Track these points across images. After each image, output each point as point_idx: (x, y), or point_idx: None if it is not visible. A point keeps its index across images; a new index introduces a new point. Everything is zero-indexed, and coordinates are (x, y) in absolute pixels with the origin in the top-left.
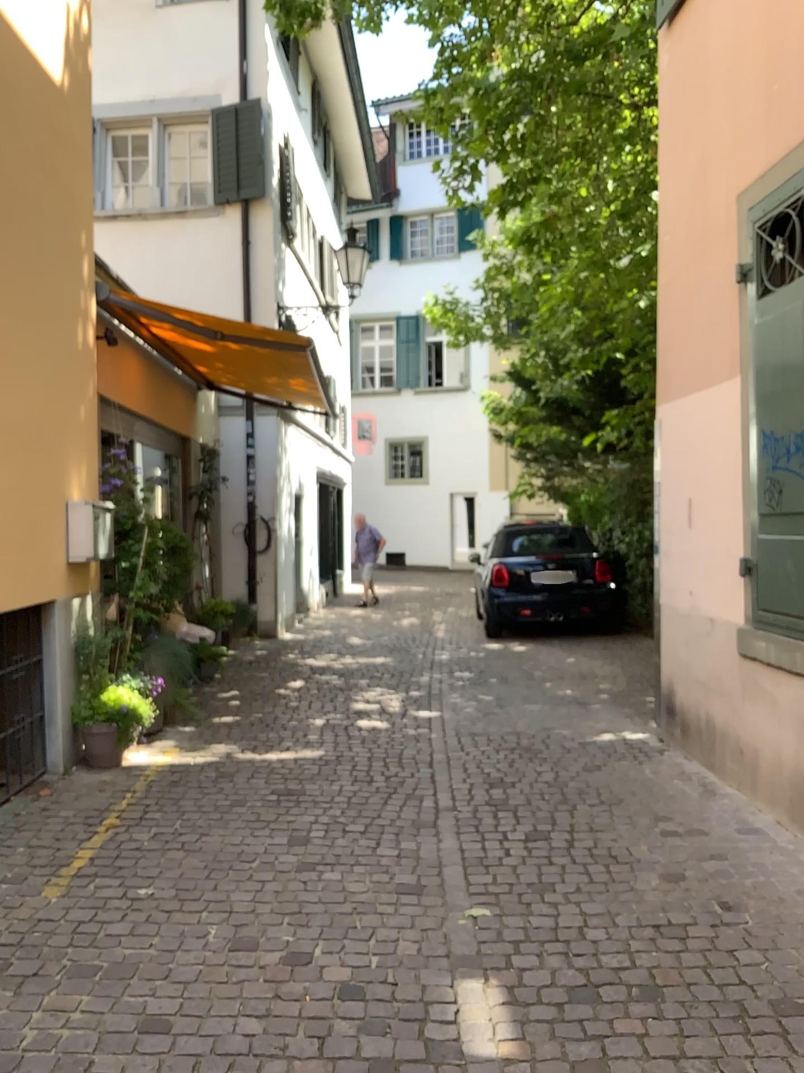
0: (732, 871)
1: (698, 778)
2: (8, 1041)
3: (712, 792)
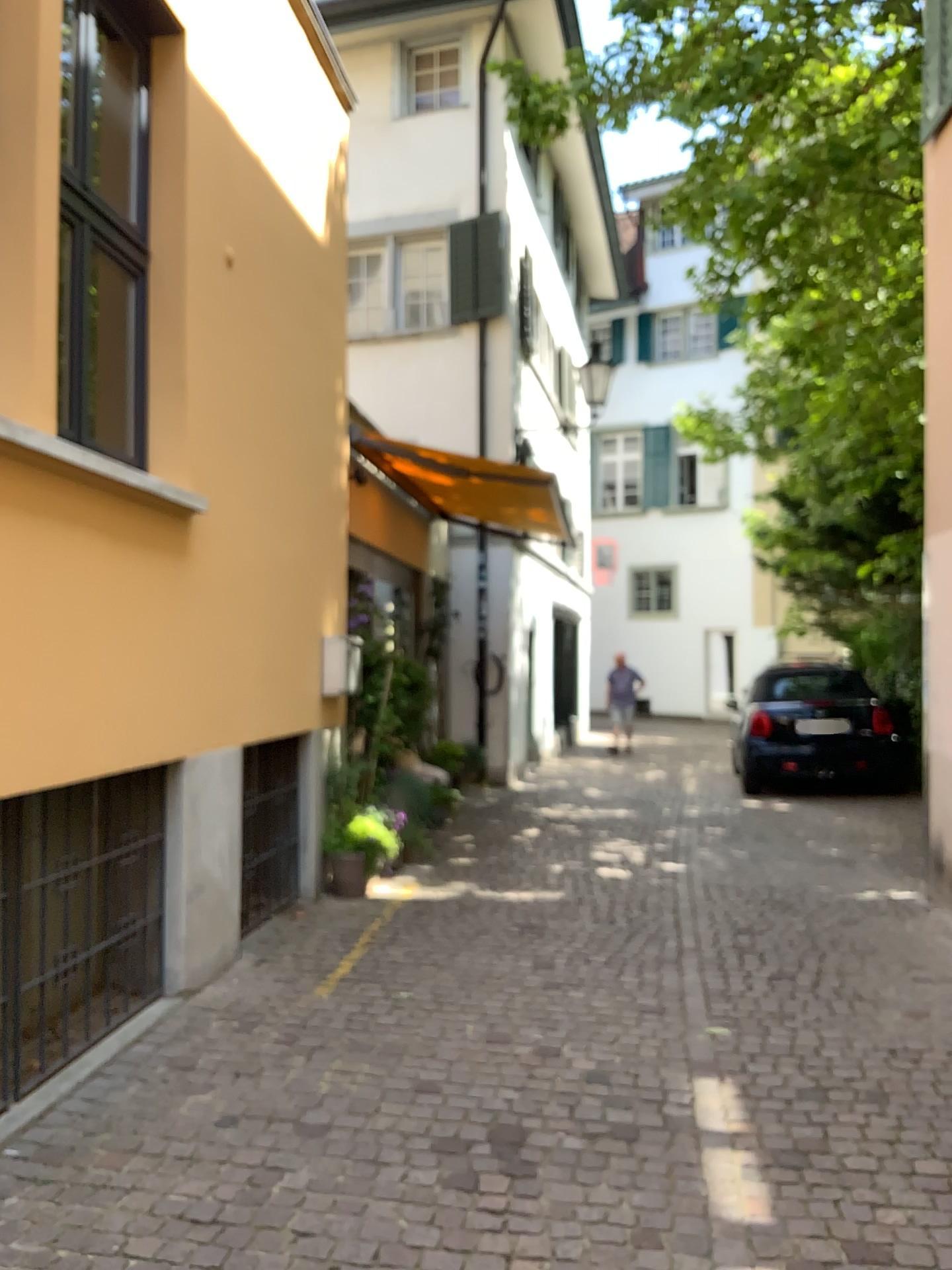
0: None
1: None
2: (312, 1083)
3: None
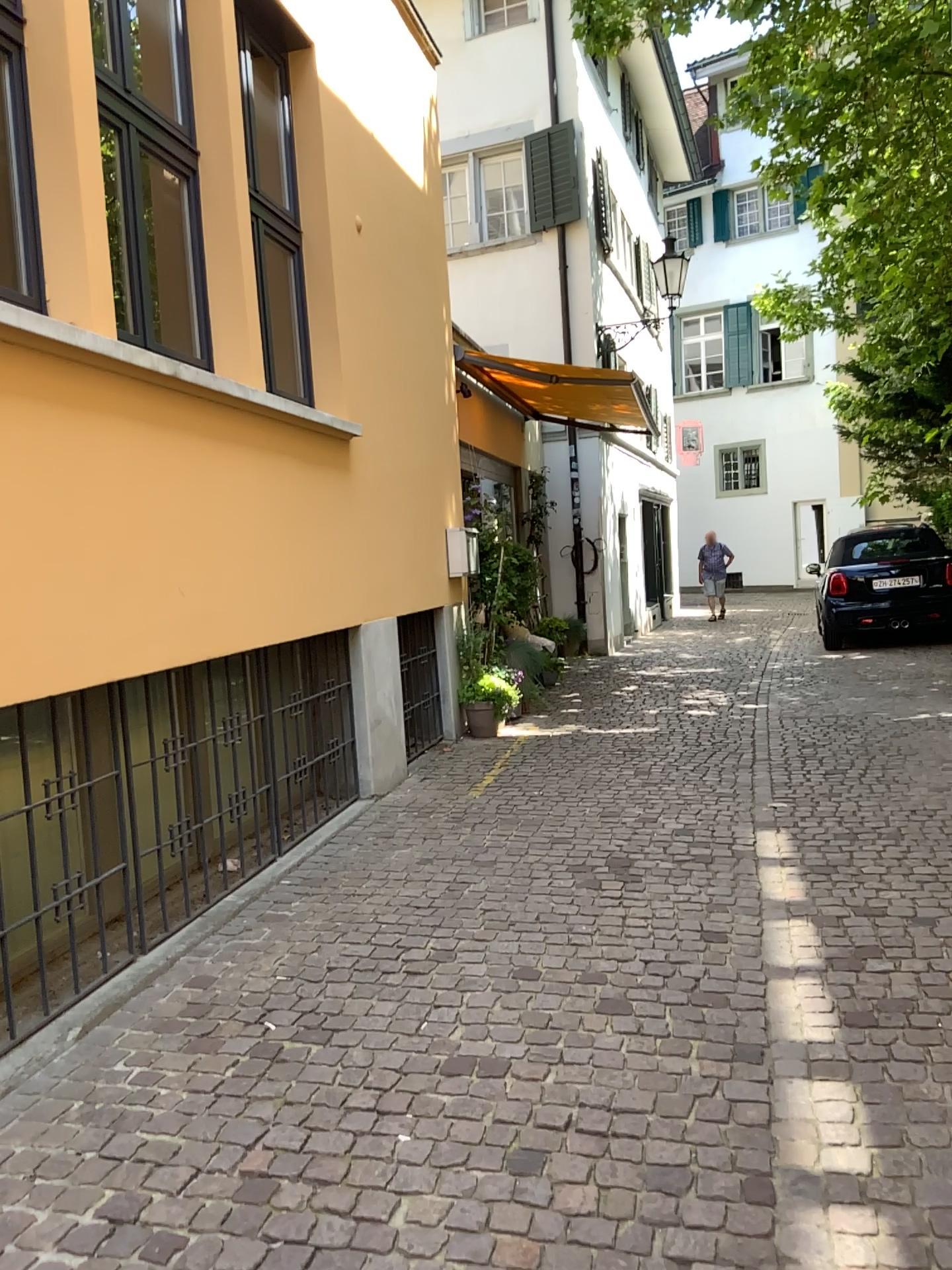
0: None
1: None
2: (478, 843)
3: None
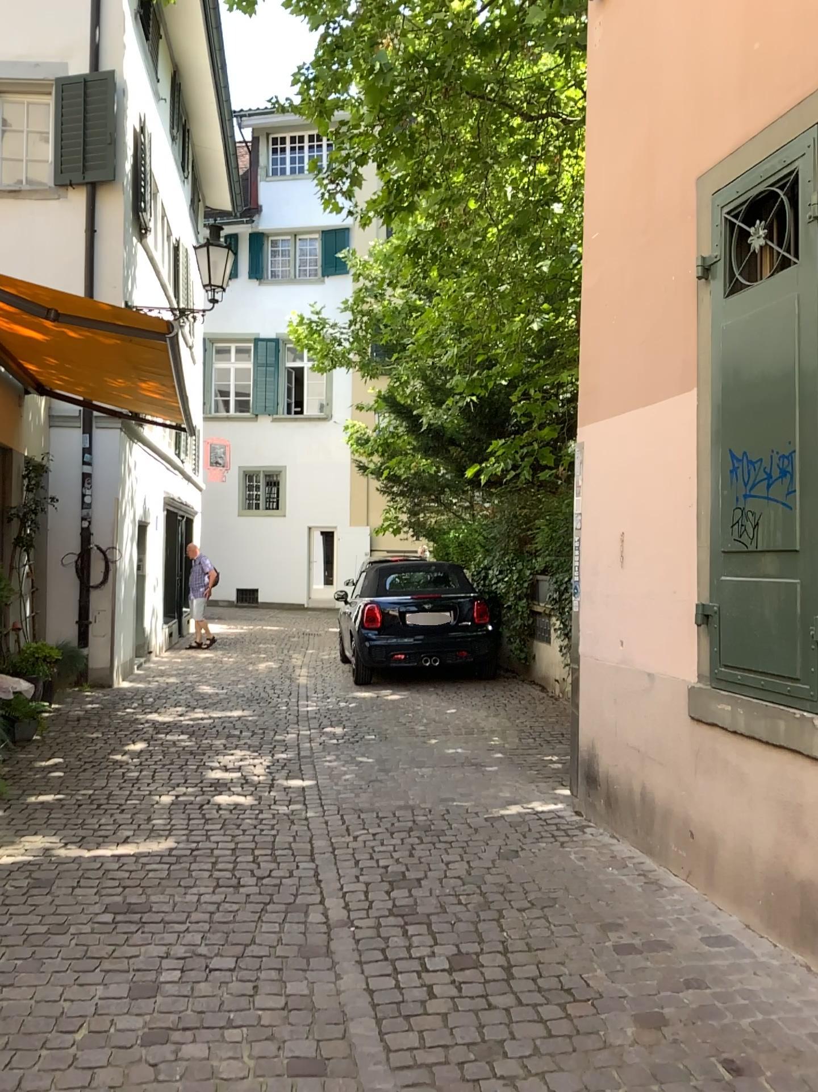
0: (724, 1010)
1: (637, 866)
2: None
3: (661, 888)
